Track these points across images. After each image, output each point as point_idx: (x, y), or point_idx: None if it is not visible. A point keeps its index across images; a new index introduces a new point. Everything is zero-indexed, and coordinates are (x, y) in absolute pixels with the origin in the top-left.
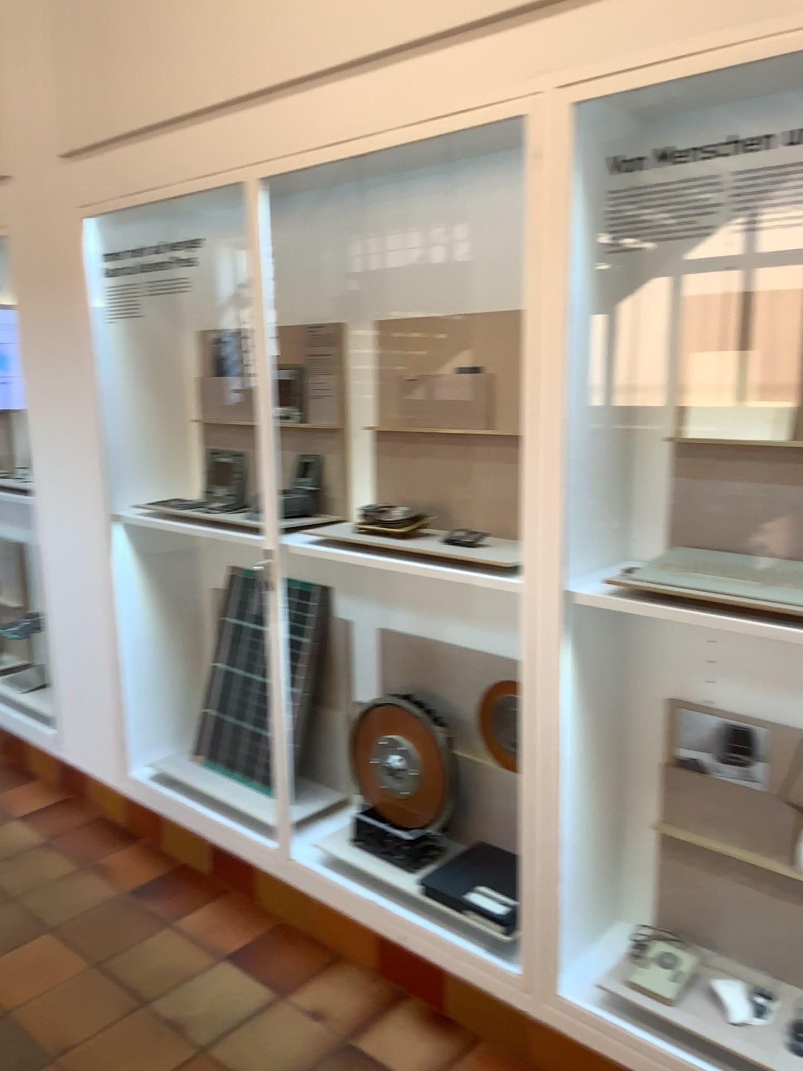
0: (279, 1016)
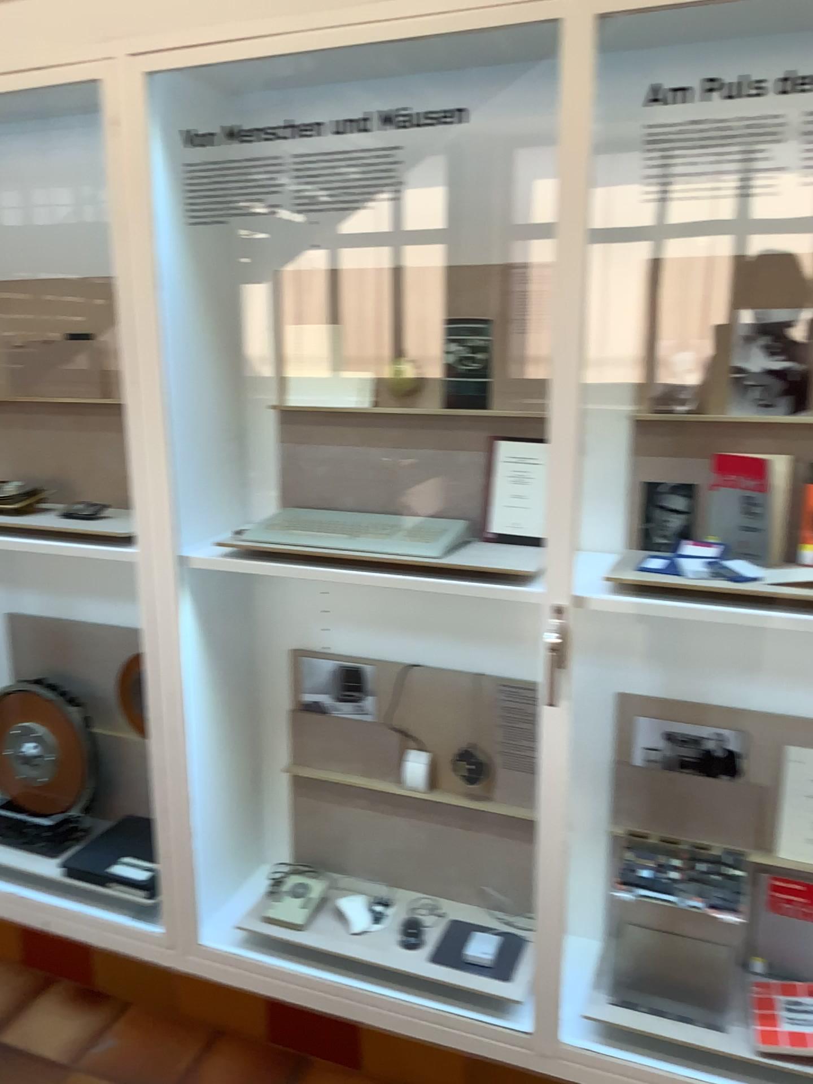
0: None
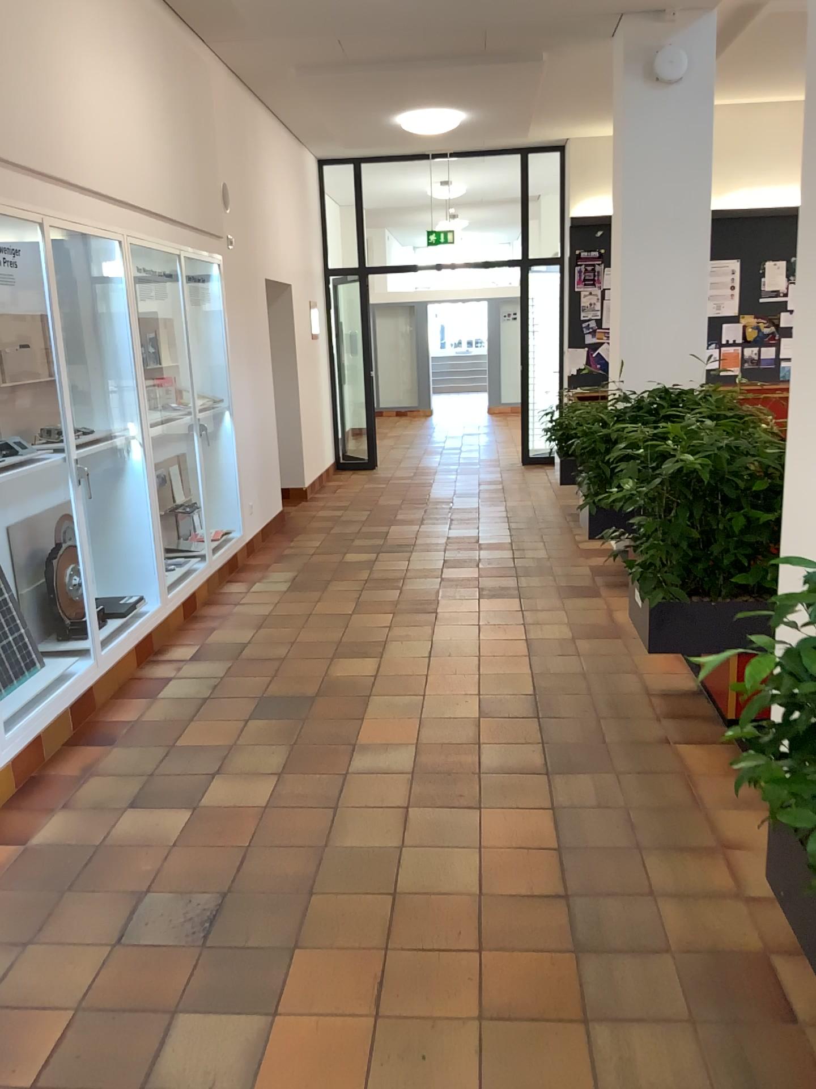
0: (187, 672)
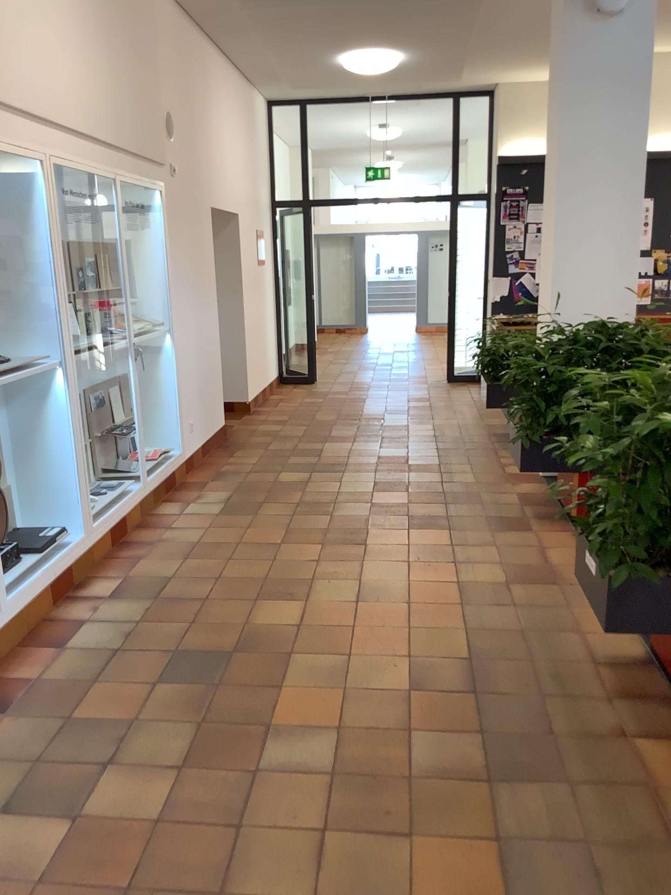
0: (103, 612)
